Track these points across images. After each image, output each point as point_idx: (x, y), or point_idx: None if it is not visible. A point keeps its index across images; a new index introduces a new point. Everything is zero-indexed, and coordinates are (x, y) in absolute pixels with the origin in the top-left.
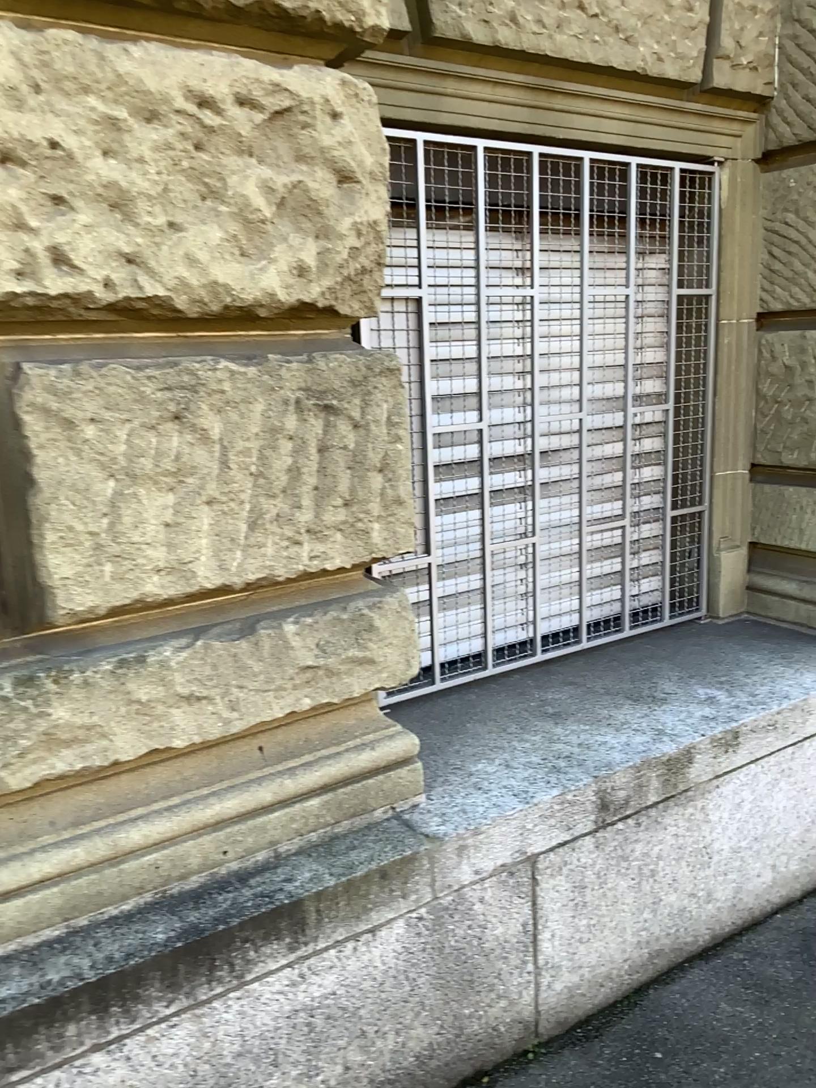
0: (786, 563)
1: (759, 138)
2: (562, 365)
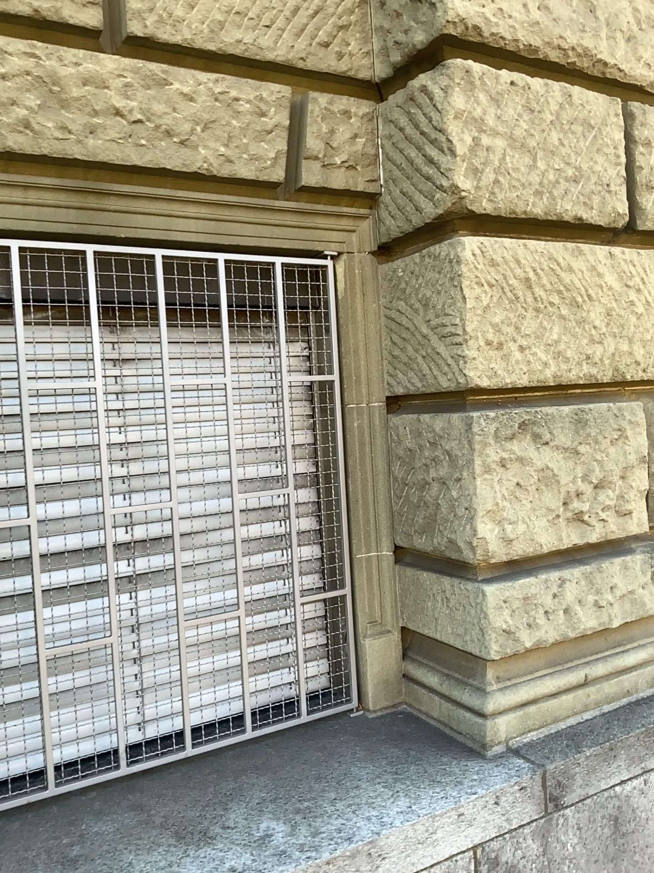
0: (435, 652)
1: (378, 230)
2: (178, 451)
